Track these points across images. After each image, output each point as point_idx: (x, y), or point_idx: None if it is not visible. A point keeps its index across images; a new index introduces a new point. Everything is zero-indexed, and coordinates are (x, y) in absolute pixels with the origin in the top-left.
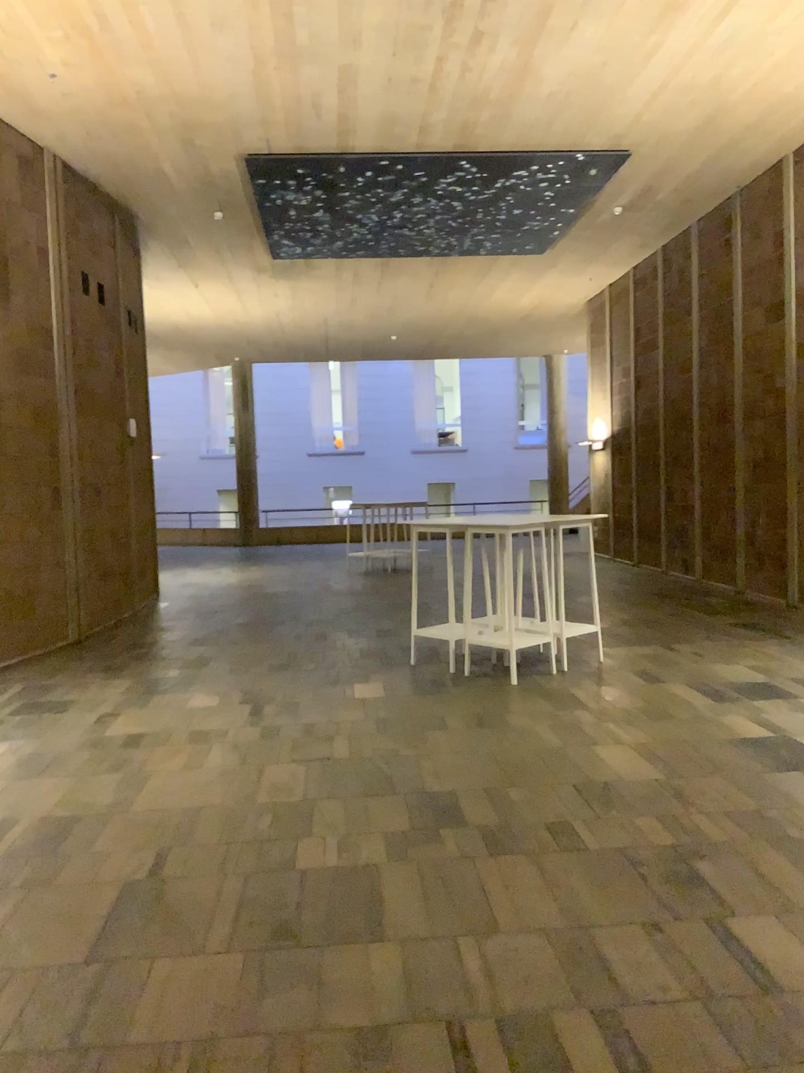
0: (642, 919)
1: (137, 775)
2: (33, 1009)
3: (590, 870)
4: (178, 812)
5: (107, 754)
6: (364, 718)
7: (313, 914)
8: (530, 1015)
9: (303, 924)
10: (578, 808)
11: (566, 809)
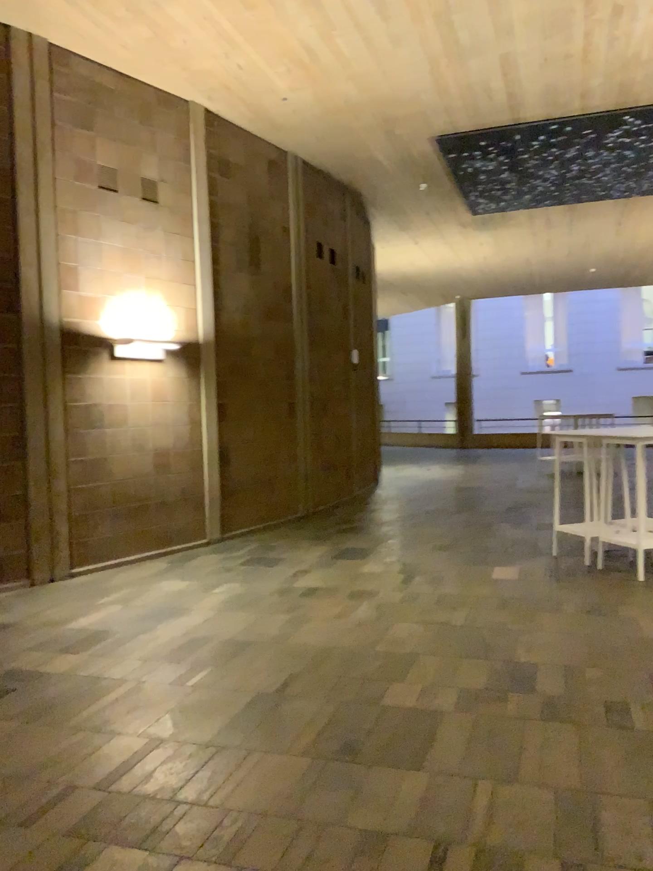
0: (652, 798)
1: (300, 619)
2: (163, 768)
3: (625, 748)
4: (316, 649)
5: (287, 601)
6: (489, 594)
7: (375, 741)
8: (507, 854)
9: (364, 747)
10: (643, 693)
11: (629, 692)
